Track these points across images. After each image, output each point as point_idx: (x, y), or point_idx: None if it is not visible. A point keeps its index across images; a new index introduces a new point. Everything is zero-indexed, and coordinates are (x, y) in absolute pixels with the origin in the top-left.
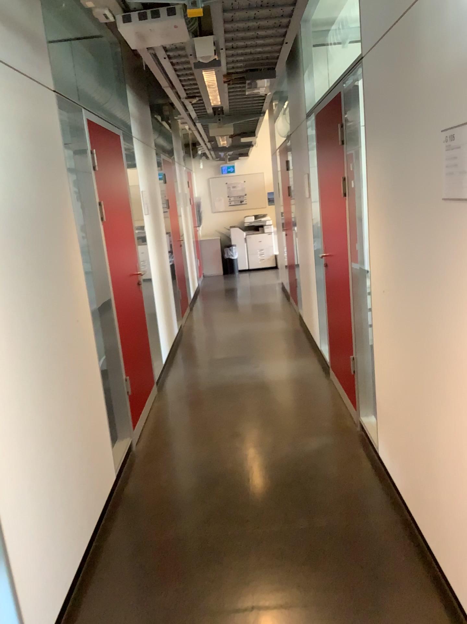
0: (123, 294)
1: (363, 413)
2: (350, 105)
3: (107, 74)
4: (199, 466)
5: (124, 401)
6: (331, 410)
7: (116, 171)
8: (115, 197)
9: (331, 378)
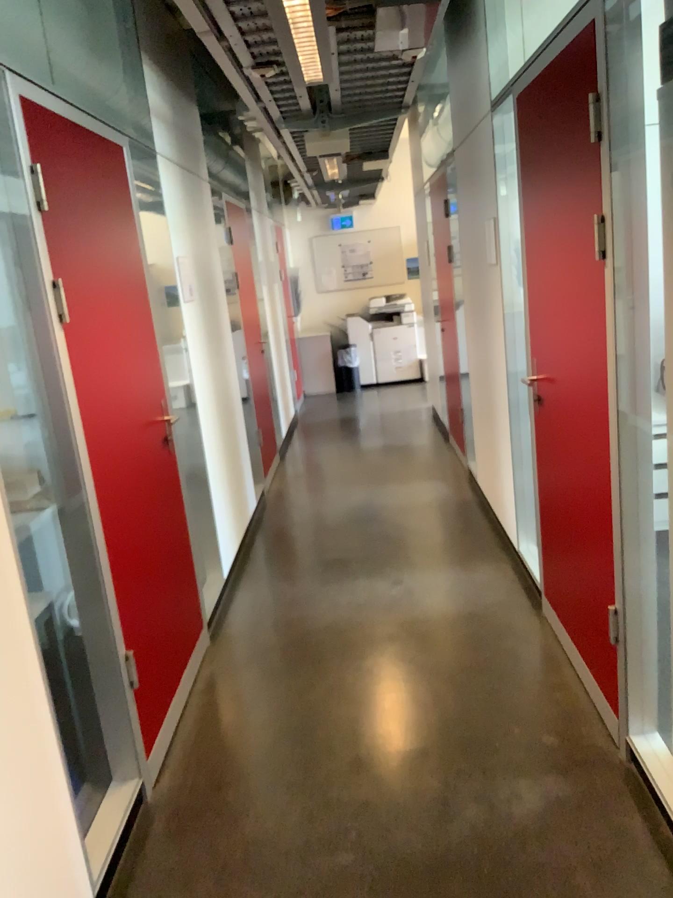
0: (127, 471)
1: (635, 727)
2: (618, 50)
3: (105, 33)
4: (284, 855)
5: (126, 702)
6: (556, 698)
7: (111, 216)
8: (104, 270)
9: (545, 615)
